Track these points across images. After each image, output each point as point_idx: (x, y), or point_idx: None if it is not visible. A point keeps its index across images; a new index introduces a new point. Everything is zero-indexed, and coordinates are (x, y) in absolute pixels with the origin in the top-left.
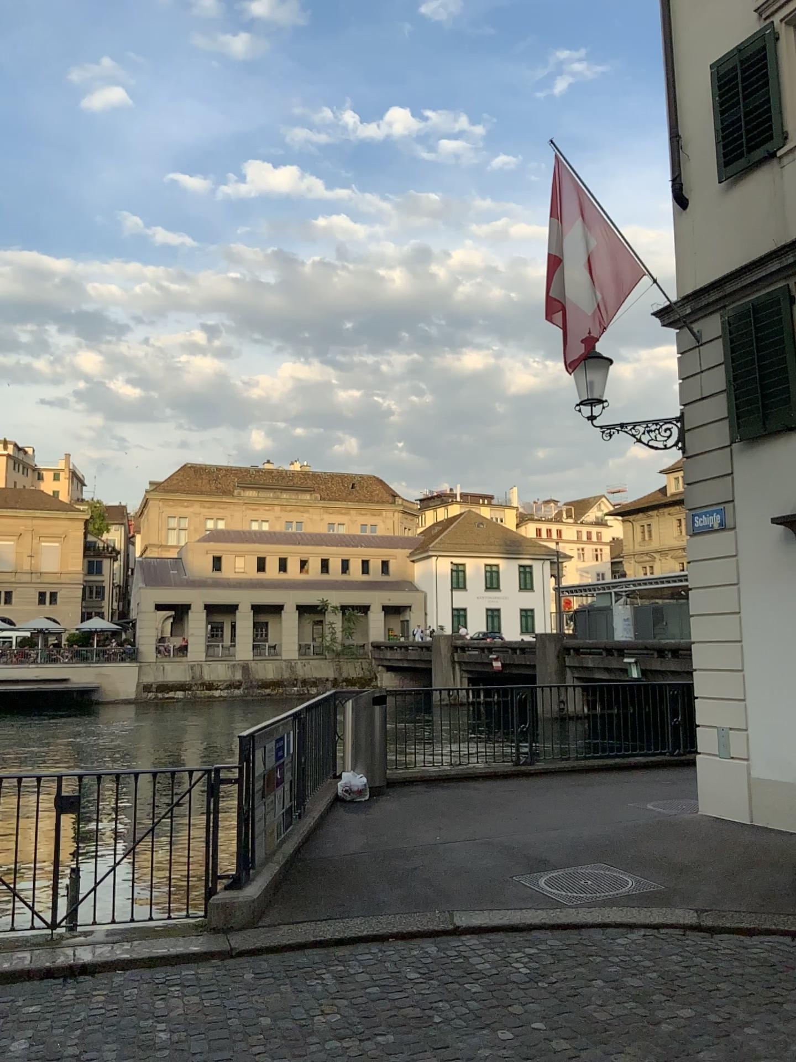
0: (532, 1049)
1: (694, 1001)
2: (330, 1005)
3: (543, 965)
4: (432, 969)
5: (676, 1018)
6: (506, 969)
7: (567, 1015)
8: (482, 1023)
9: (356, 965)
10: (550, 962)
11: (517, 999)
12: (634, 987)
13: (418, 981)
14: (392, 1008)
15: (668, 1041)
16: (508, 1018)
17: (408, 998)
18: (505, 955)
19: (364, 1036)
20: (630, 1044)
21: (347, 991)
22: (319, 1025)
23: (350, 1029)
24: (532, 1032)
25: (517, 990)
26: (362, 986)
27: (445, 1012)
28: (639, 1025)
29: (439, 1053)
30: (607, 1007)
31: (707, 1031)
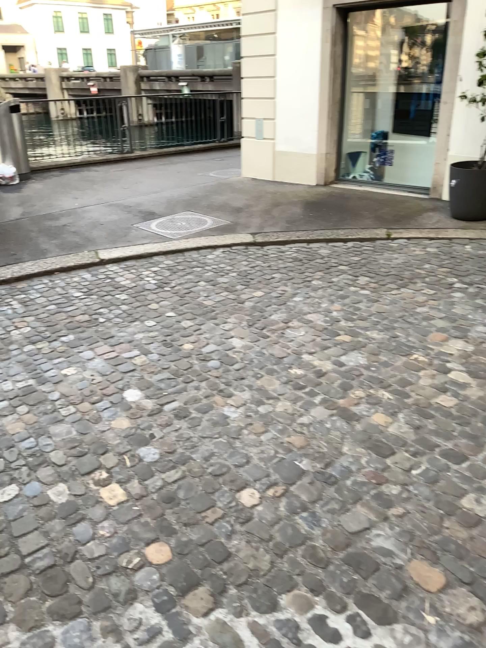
0: (170, 330)
1: (264, 286)
2: (21, 322)
3: (166, 277)
4: (90, 289)
5: (255, 297)
6: (142, 282)
7: (187, 305)
8: (132, 318)
9: (34, 293)
10: (170, 274)
11: (152, 300)
12: (226, 283)
13: (82, 297)
14: (67, 317)
15: (254, 312)
16: (150, 313)
17: (77, 309)
18: (139, 274)
19: (50, 338)
20: (230, 317)
21: (31, 311)
22: (16, 336)
23: (40, 336)
24: (167, 319)
25: (152, 294)
26: (42, 306)
27: (105, 314)
28: (234, 305)
29: (107, 341)
30: (211, 297)
31: (275, 303)
